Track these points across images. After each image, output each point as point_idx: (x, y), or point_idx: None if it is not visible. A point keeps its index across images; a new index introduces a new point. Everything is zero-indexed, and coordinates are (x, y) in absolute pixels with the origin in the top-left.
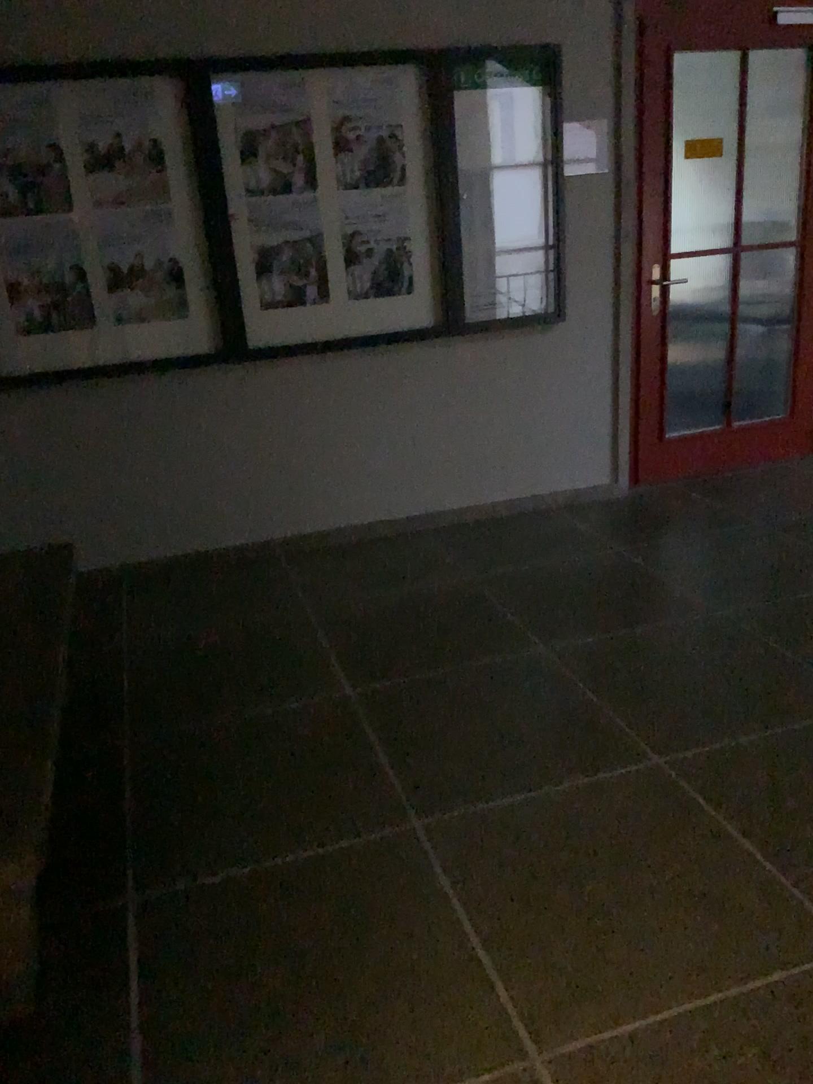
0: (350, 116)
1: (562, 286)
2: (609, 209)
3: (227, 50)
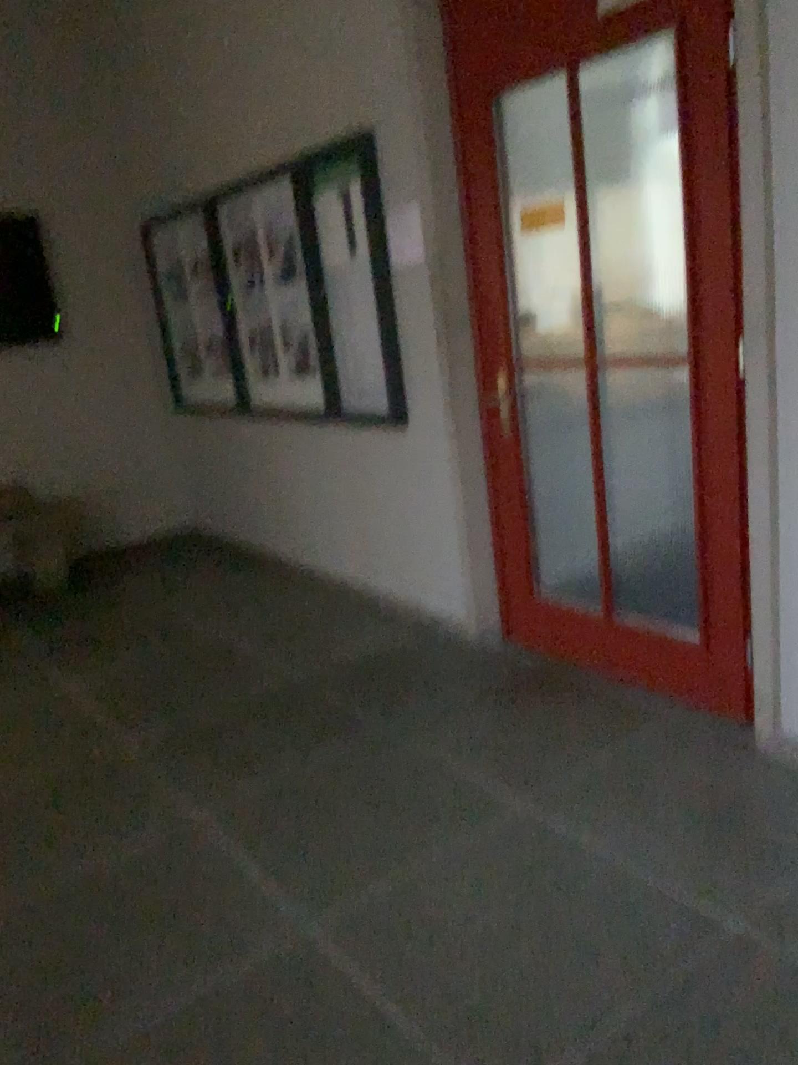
0: (273, 224)
1: (404, 388)
2: (432, 304)
3: (223, 185)
